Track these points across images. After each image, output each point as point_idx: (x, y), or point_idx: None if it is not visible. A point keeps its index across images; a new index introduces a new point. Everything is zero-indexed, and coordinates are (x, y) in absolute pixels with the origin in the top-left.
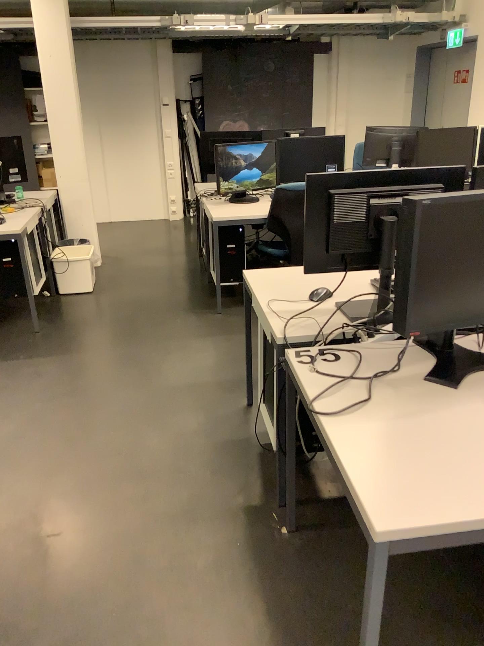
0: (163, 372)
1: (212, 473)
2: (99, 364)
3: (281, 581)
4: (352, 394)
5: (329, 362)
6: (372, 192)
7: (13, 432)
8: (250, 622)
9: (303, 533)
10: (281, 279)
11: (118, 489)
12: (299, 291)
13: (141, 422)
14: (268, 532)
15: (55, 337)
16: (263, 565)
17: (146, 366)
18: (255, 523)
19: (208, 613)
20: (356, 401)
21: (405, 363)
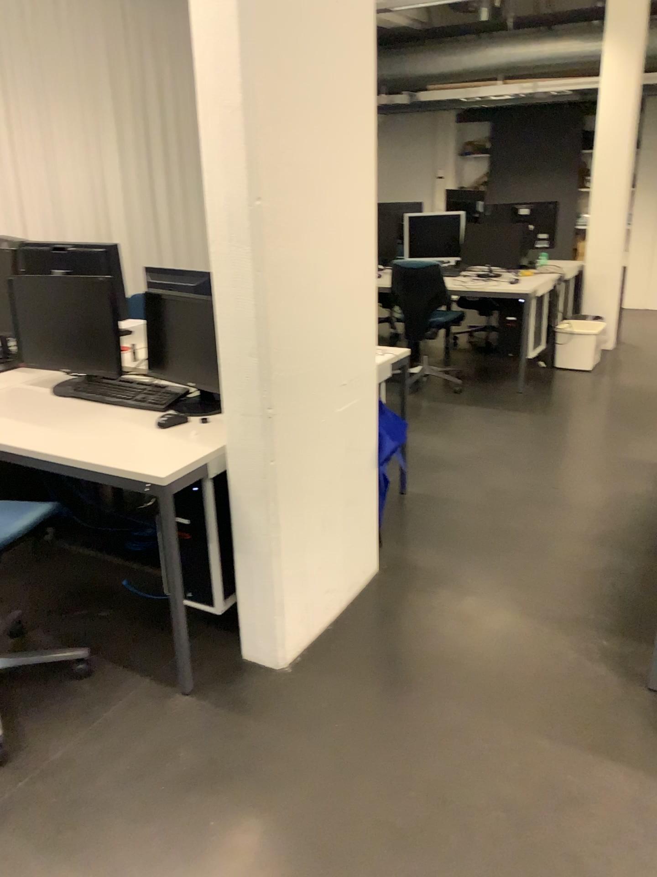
0: (631, 447)
1: (636, 523)
2: (569, 428)
3: (656, 597)
4: None
5: None
6: None
7: (475, 452)
8: (613, 605)
9: None
10: None
11: (545, 507)
12: None
13: (587, 475)
14: None
15: (536, 399)
16: (646, 584)
17: (615, 439)
18: None
19: (581, 589)
20: None
21: None
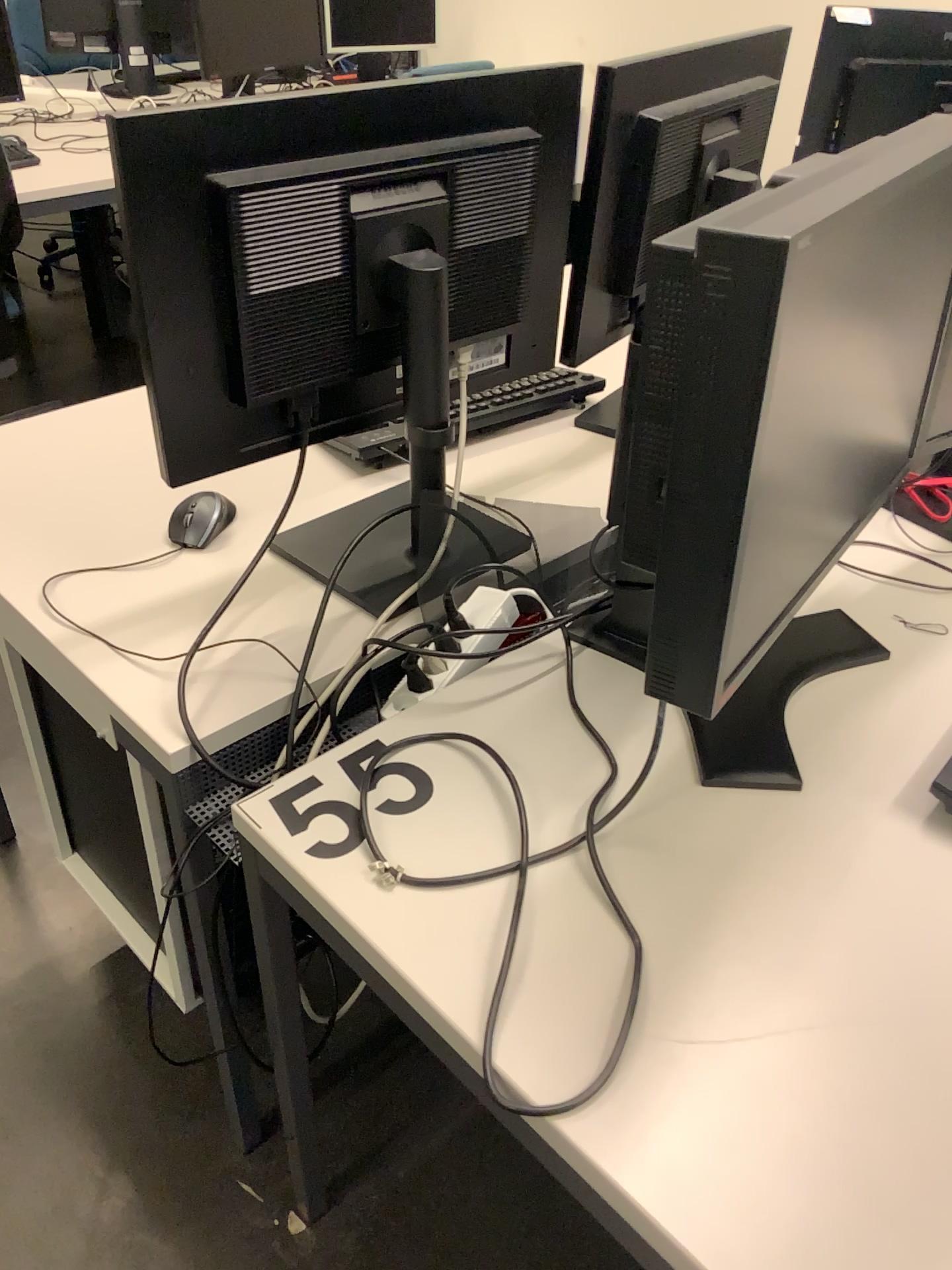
0: None
1: None
2: None
3: None
4: (579, 945)
5: (410, 814)
6: (353, 175)
7: None
8: None
9: (350, 1204)
10: (27, 478)
11: None
12: (118, 520)
13: None
14: (258, 1258)
15: None
16: None
17: None
18: (211, 1251)
19: None
20: (616, 976)
21: (618, 735)
